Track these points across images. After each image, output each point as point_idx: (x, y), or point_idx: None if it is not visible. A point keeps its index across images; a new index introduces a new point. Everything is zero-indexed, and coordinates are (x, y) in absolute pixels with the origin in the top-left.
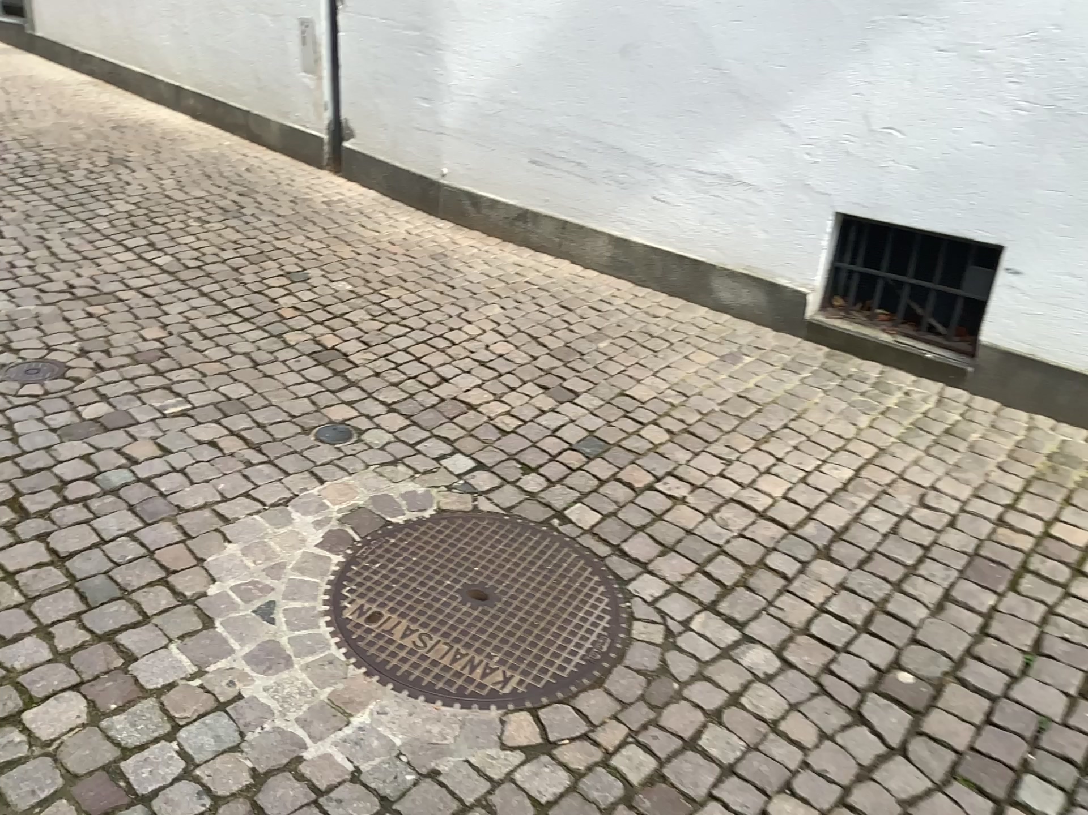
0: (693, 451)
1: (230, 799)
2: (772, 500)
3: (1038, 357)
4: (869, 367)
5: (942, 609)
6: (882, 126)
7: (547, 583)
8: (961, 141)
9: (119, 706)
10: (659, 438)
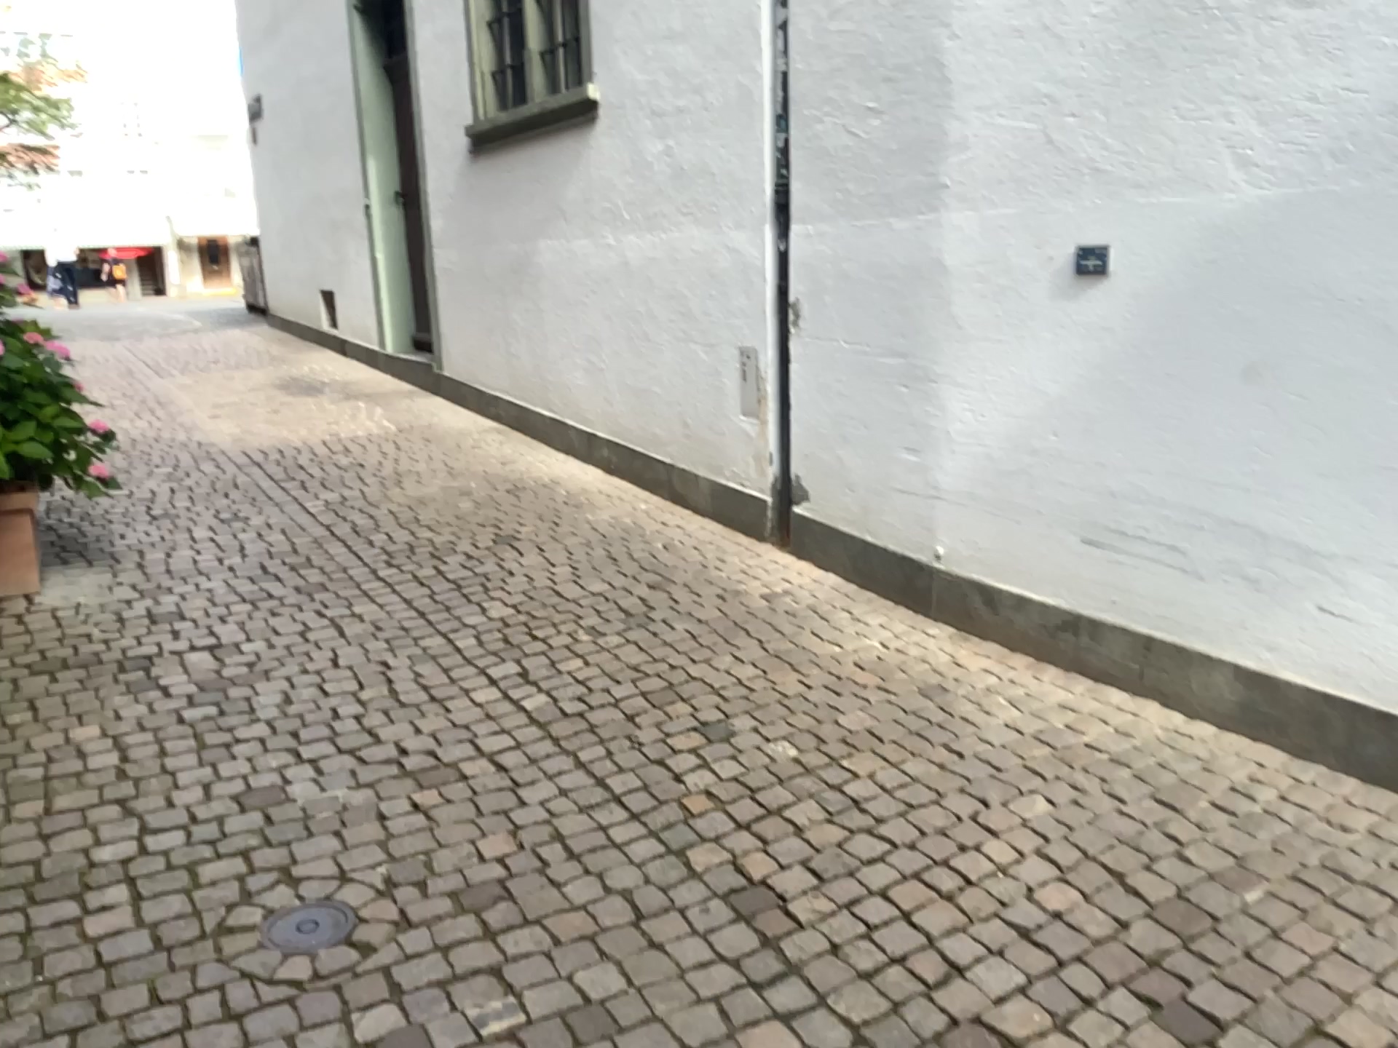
0: None
1: None
2: None
3: None
4: None
5: None
6: None
7: None
8: None
9: None
10: None
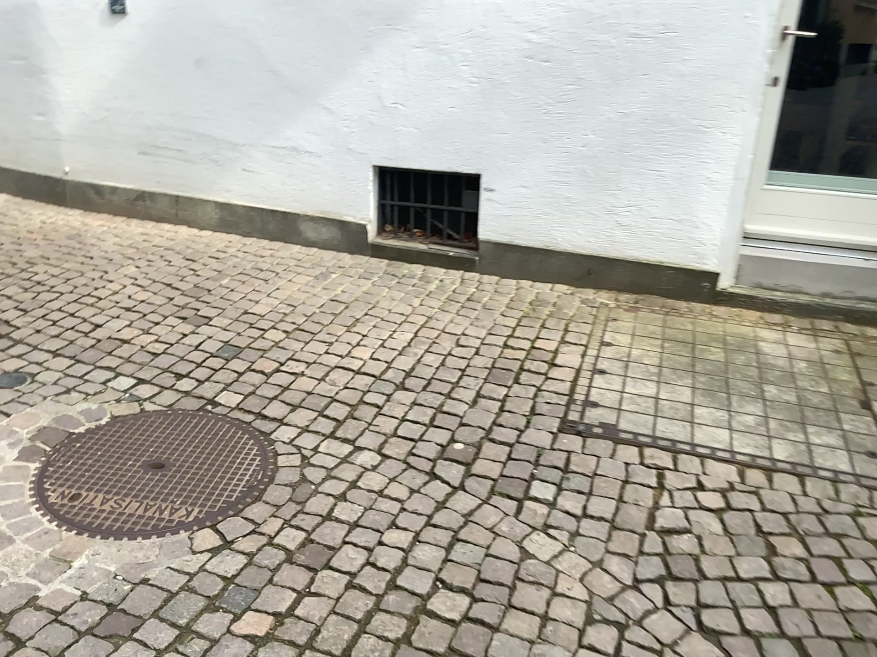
0: (302, 341)
1: None
2: (361, 362)
3: (514, 241)
4: (415, 267)
5: (477, 403)
6: (390, 102)
7: (209, 446)
8: (441, 107)
9: None
10: (276, 337)
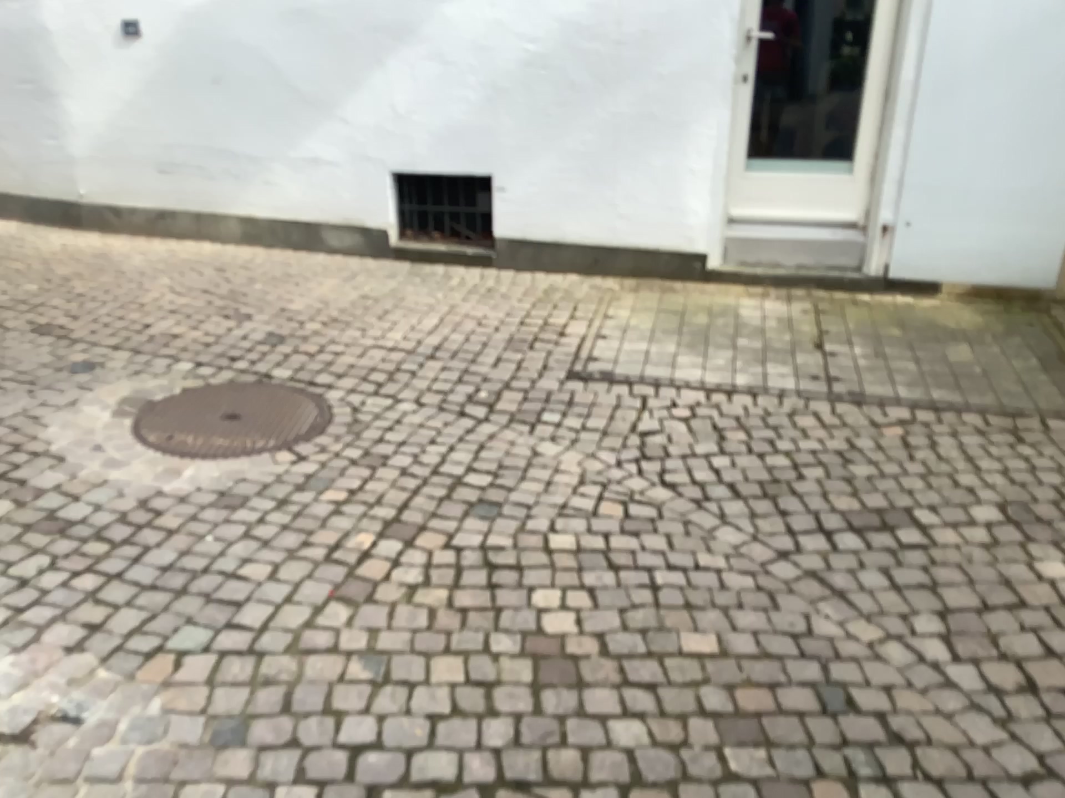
0: (338, 328)
1: (132, 510)
2: (393, 341)
3: (526, 235)
4: (436, 266)
5: (496, 364)
6: (403, 110)
7: (271, 404)
8: (451, 113)
9: (34, 497)
10: (314, 327)
